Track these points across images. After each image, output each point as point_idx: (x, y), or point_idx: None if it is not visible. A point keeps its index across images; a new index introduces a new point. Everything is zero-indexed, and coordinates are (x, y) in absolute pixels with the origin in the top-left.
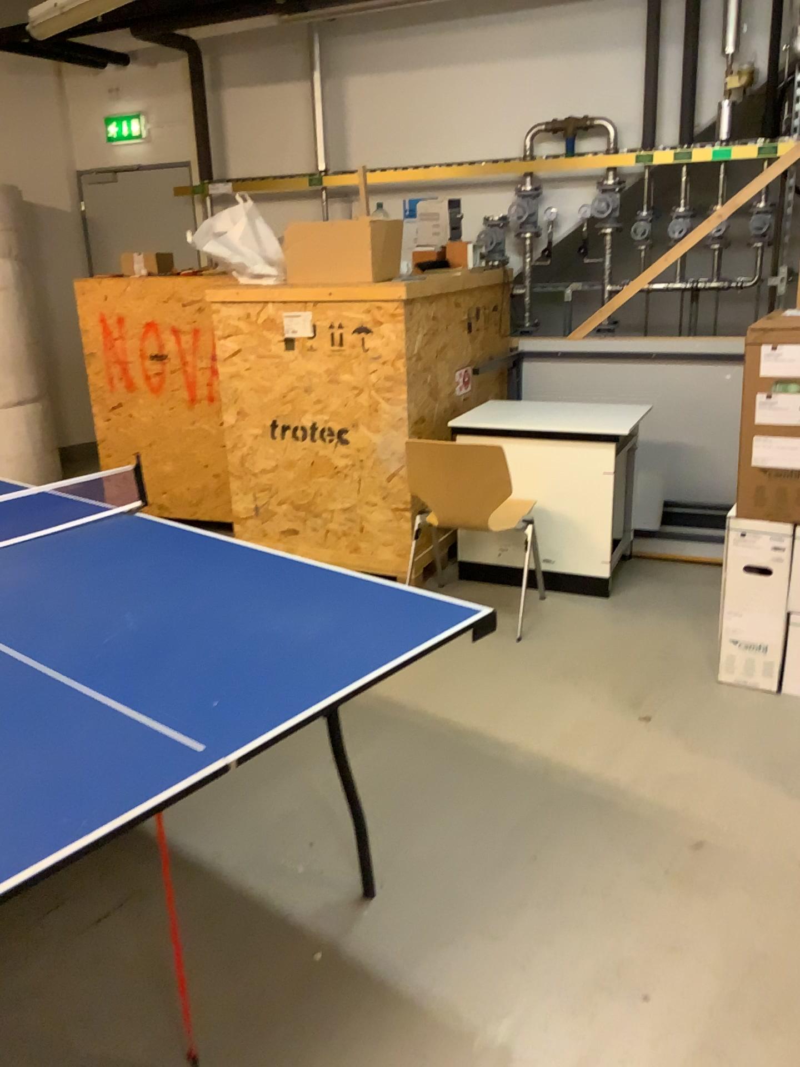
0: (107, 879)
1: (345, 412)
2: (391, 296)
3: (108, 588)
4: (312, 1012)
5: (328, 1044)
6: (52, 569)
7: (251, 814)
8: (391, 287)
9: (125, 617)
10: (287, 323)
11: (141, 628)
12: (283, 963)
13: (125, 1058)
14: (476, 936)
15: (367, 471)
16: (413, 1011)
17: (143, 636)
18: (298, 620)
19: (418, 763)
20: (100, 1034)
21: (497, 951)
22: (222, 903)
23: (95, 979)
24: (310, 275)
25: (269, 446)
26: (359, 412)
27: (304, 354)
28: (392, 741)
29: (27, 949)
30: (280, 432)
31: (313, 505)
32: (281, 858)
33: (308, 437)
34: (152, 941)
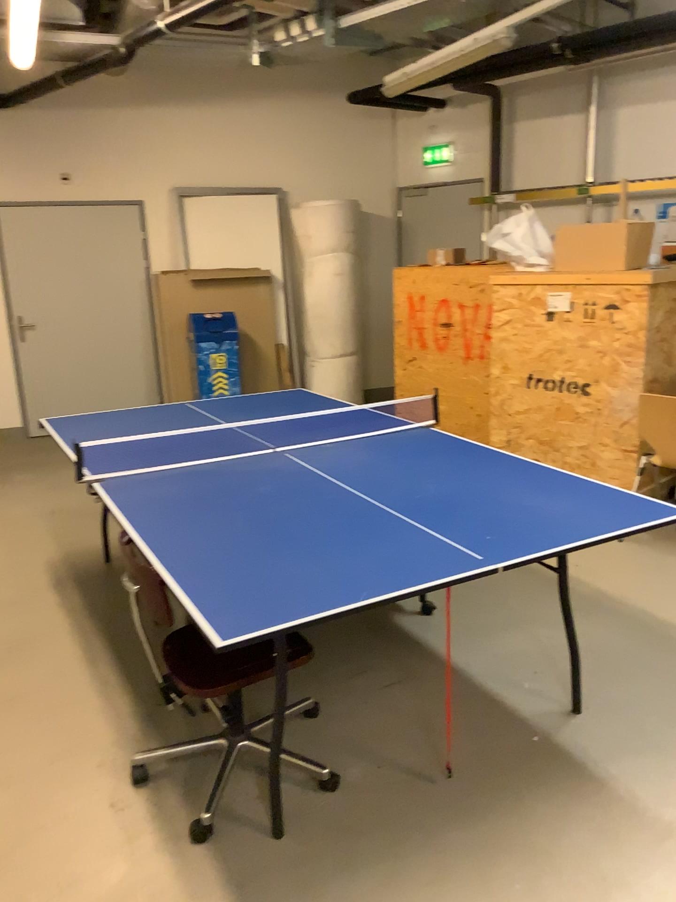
0: (394, 662)
1: (589, 371)
2: (637, 282)
3: (418, 466)
4: (530, 765)
5: (541, 785)
6: (381, 452)
7: (493, 643)
8: (638, 275)
9: (431, 483)
10: (550, 301)
11: (441, 490)
12: (512, 733)
13: (406, 759)
14: (659, 751)
15: (603, 418)
16: (604, 782)
17: (443, 494)
18: (548, 497)
19: (624, 635)
20: (391, 742)
21: (675, 763)
22: (470, 691)
23: (387, 713)
24: (572, 265)
25: (525, 394)
26: (600, 372)
27: (561, 324)
28: (603, 617)
29: (345, 689)
30: (535, 383)
31: (555, 441)
32: (514, 673)
33: (557, 388)
34: (423, 702)
